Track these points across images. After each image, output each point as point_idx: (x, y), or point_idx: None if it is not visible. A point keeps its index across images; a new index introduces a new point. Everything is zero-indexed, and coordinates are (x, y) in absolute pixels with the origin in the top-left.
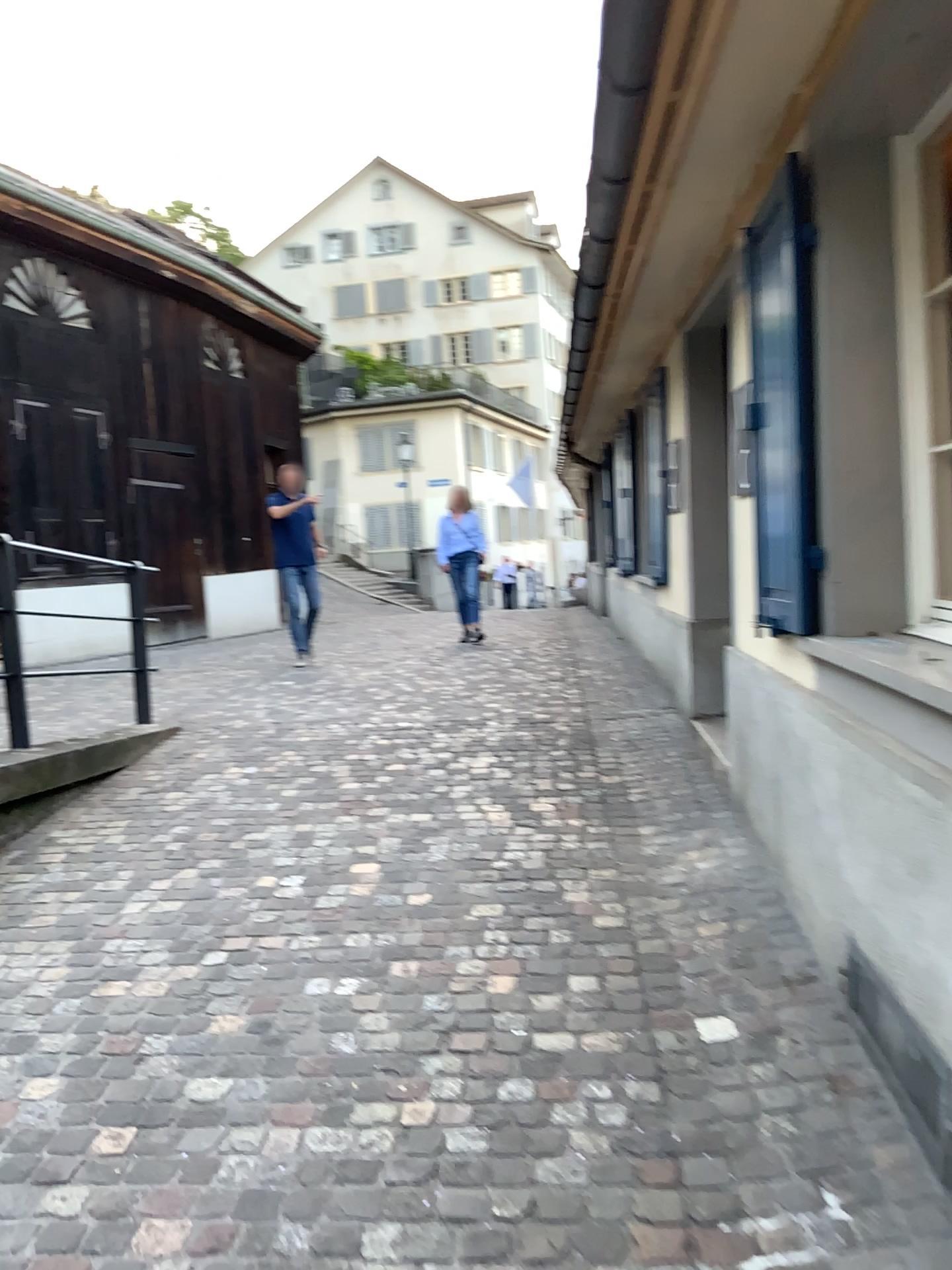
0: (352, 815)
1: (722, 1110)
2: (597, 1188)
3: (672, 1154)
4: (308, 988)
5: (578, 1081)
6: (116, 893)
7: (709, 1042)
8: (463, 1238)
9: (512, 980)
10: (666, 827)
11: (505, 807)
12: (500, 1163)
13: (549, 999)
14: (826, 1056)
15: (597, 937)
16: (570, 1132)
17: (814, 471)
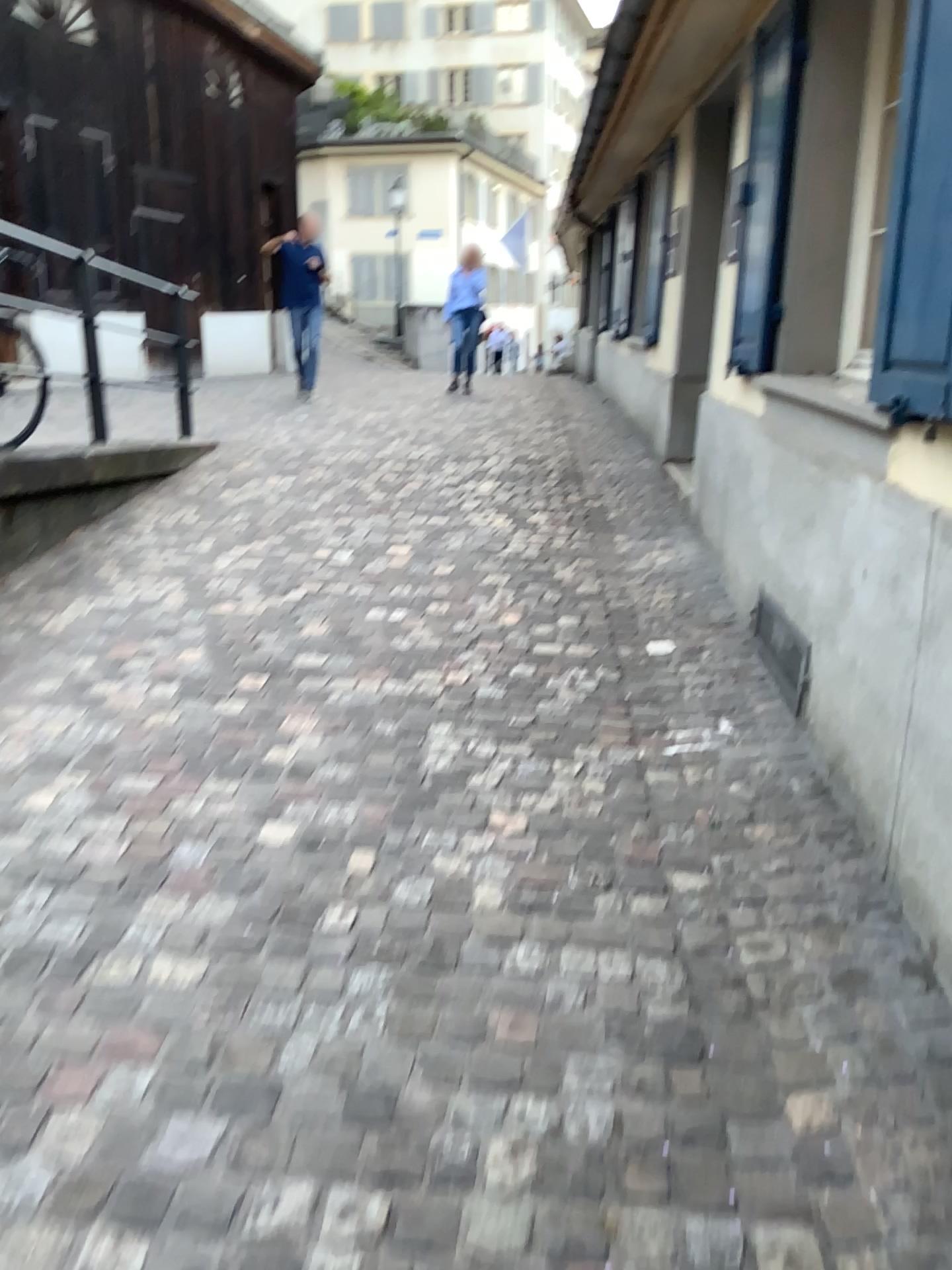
0: (383, 512)
1: (660, 685)
2: (577, 715)
3: (625, 703)
4: (370, 612)
5: (565, 667)
6: (207, 551)
7: (656, 651)
8: (492, 732)
9: (517, 615)
10: (635, 533)
11: (507, 514)
12: (514, 702)
13: (545, 626)
14: (733, 661)
15: (579, 595)
16: (560, 690)
17: (780, 245)
